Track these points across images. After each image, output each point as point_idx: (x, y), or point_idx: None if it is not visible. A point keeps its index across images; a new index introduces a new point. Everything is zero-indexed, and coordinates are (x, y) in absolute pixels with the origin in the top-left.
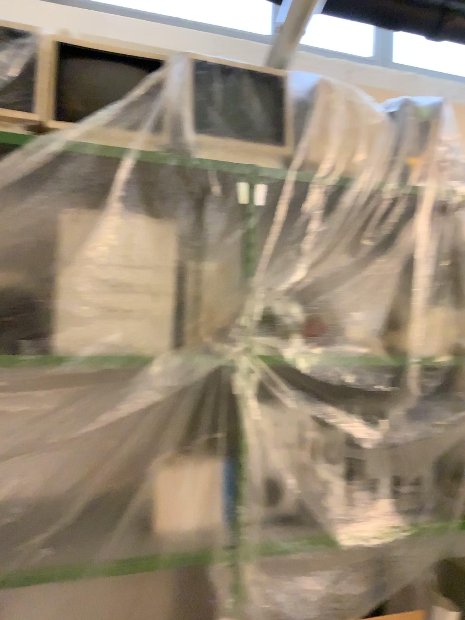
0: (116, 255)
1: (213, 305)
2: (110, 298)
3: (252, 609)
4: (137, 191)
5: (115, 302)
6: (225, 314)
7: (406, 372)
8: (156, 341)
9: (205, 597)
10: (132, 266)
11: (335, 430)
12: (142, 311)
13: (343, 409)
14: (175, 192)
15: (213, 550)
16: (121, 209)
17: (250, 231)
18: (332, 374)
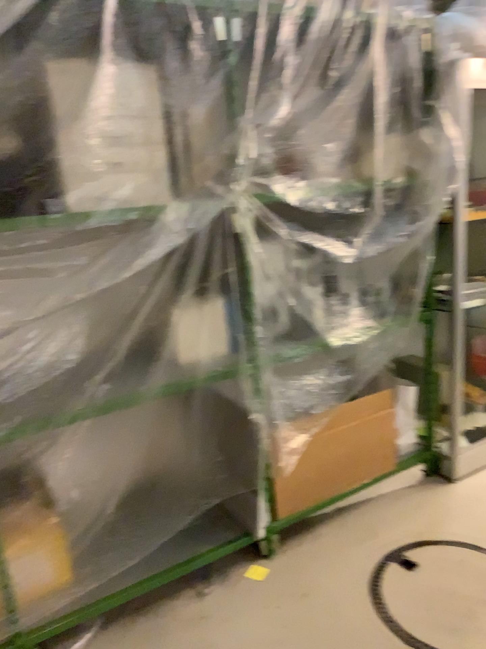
0: (110, 107)
1: (206, 150)
2: (110, 153)
3: (272, 405)
4: (122, 35)
5: (115, 157)
6: (217, 159)
7: (375, 194)
8: (159, 190)
9: (236, 402)
10: (126, 117)
11: (320, 254)
12: (142, 163)
13: (327, 233)
14: (159, 34)
15: (234, 367)
16: (110, 57)
17: (232, 72)
18: (315, 204)
